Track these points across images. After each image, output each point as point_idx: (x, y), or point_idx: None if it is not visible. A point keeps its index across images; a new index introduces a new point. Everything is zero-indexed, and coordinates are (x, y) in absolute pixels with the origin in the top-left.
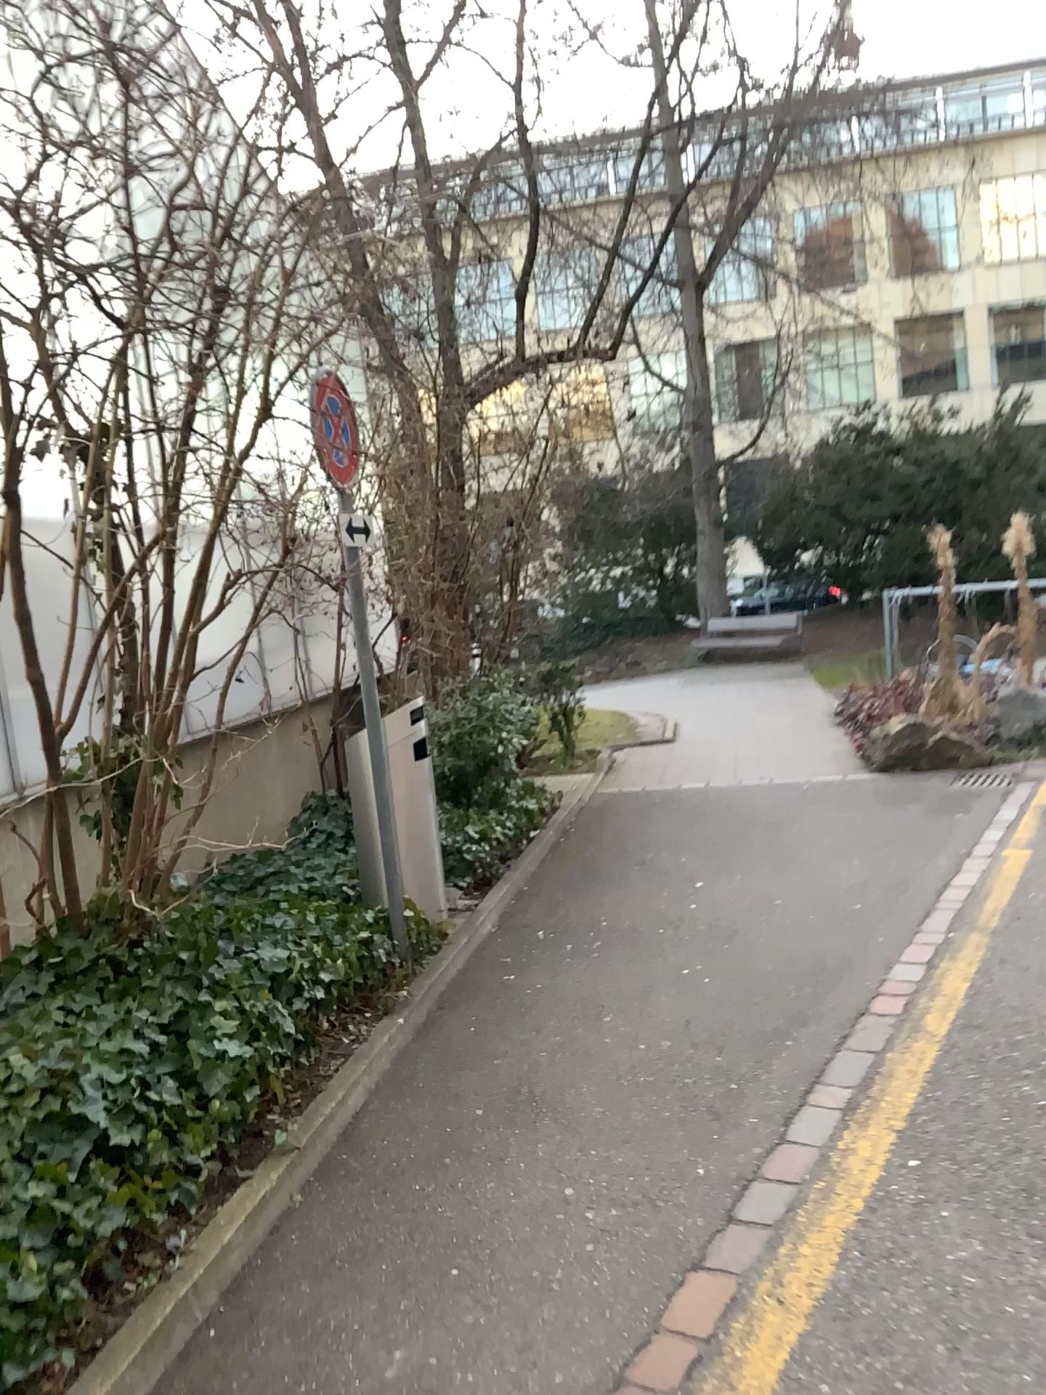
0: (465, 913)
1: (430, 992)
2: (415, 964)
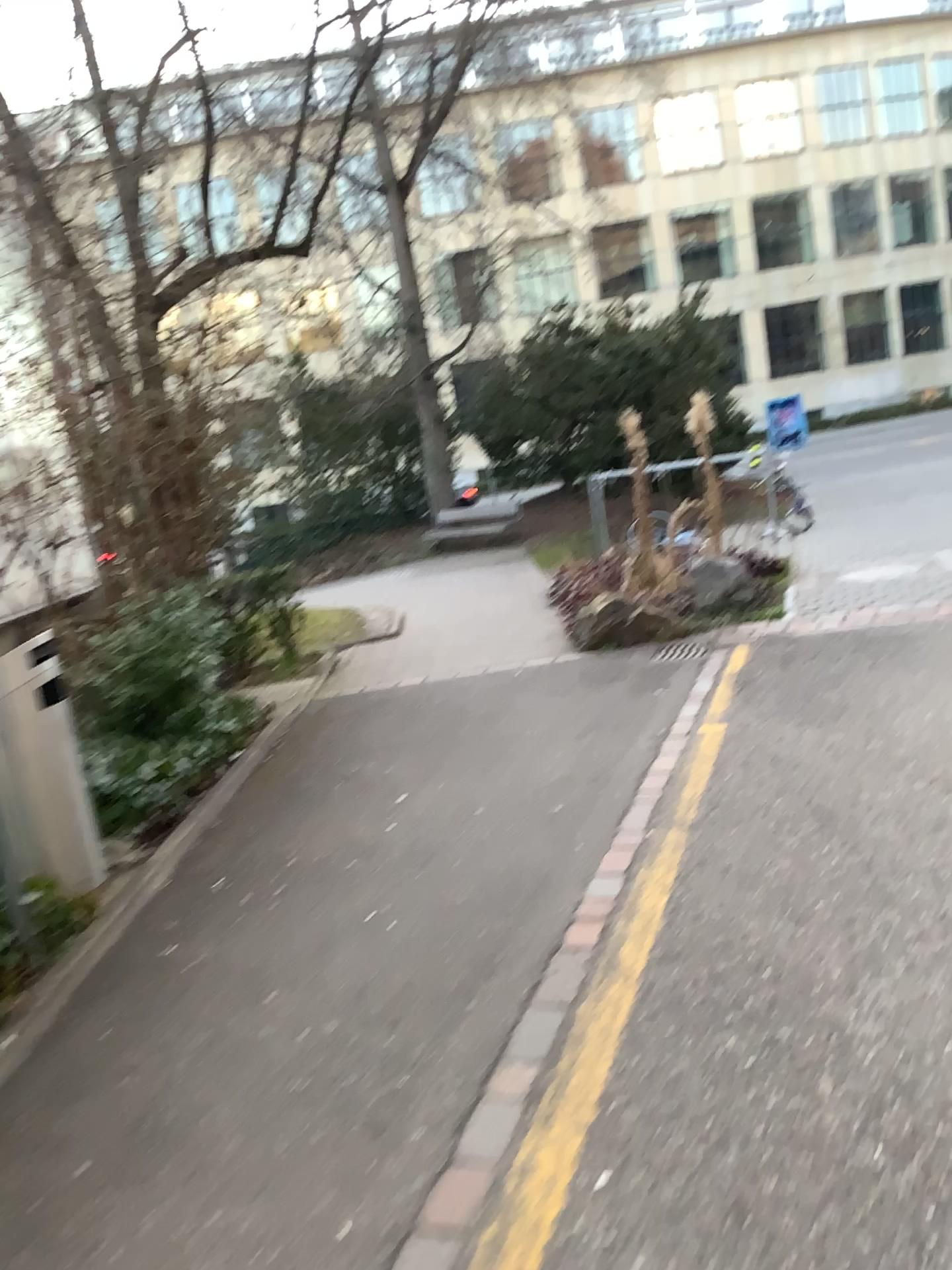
0: (132, 871)
1: (59, 992)
2: (42, 958)
